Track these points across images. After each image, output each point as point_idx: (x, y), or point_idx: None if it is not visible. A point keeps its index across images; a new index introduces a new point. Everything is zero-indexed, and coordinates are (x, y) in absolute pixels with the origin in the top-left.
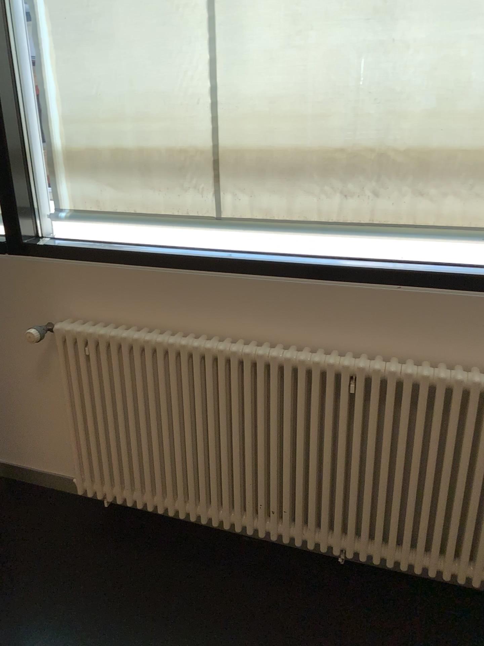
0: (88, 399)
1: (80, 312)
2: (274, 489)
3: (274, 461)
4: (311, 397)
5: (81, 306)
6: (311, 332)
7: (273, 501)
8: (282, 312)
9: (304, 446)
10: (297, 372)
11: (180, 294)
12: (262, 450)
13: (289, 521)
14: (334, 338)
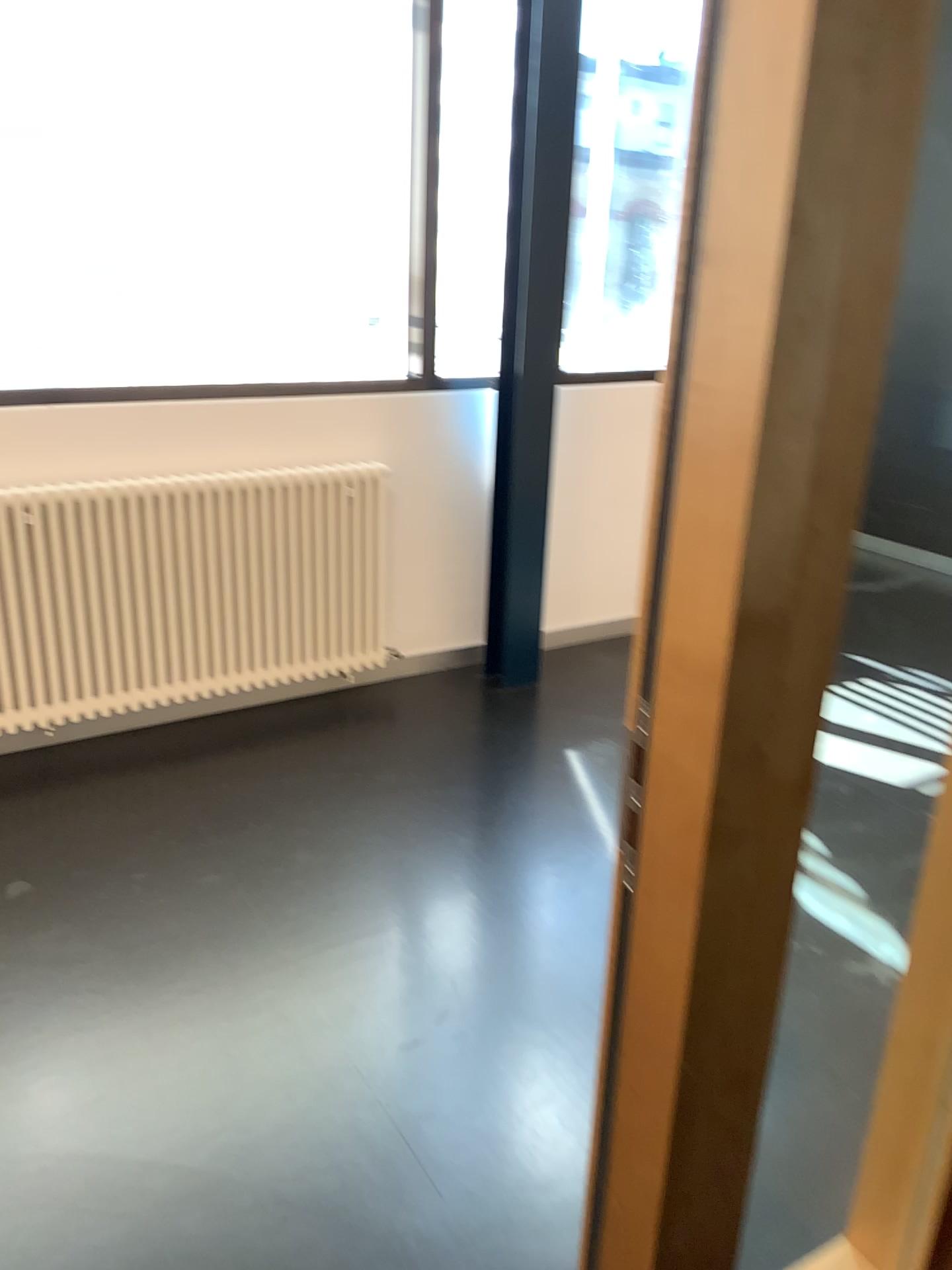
0: None
1: None
2: None
3: None
4: None
5: None
6: None
7: None
8: None
9: None
10: None
11: None
12: None
13: None
14: None
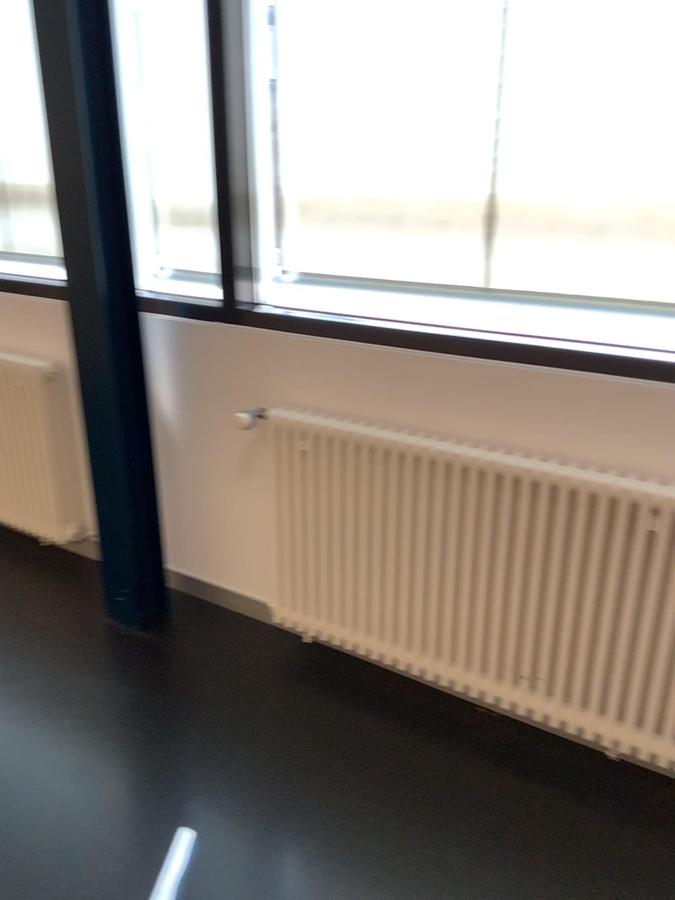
0: (300, 508)
1: (299, 399)
2: (529, 648)
3: (532, 611)
4: (593, 533)
5: (300, 393)
6: (599, 449)
7: (525, 663)
8: (563, 418)
9: (576, 597)
10: (576, 498)
11: (428, 386)
12: (518, 596)
13: (545, 692)
14: (631, 459)
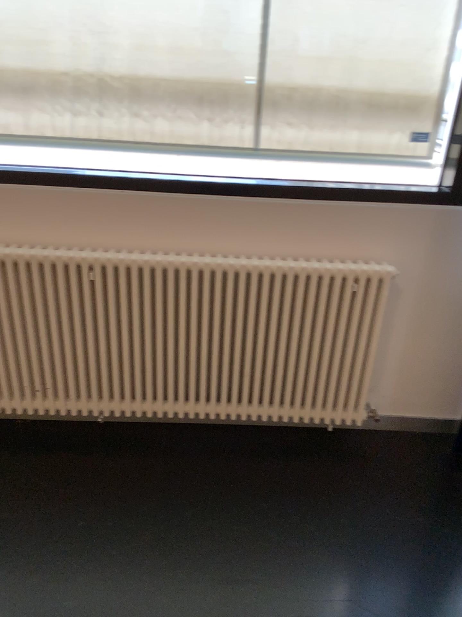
0: None
1: None
2: (37, 371)
3: (33, 346)
4: (59, 287)
5: None
6: (54, 233)
7: (37, 381)
8: (27, 216)
9: (58, 330)
10: (44, 266)
11: None
12: (22, 338)
13: (53, 395)
14: (74, 237)
